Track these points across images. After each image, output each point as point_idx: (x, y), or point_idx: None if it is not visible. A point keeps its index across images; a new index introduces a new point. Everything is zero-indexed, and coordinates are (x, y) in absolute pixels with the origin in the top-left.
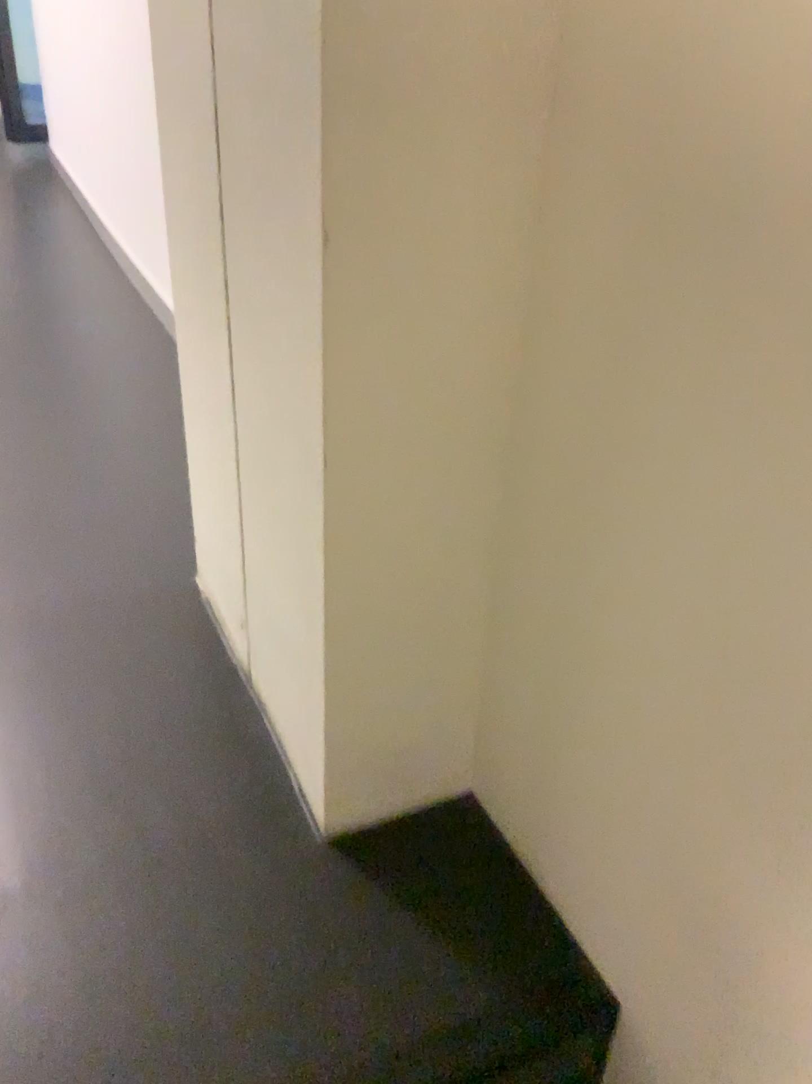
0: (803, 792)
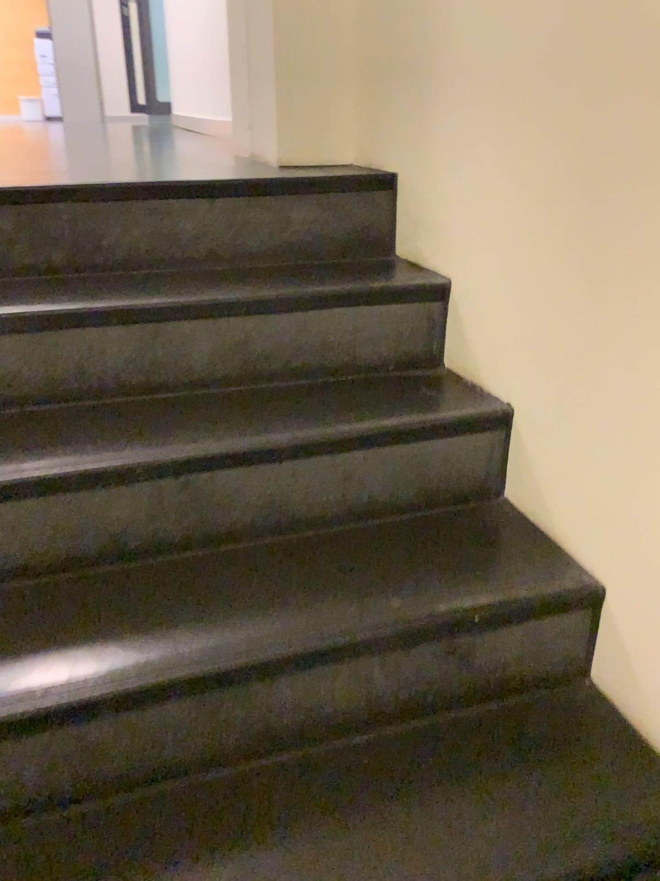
0: None
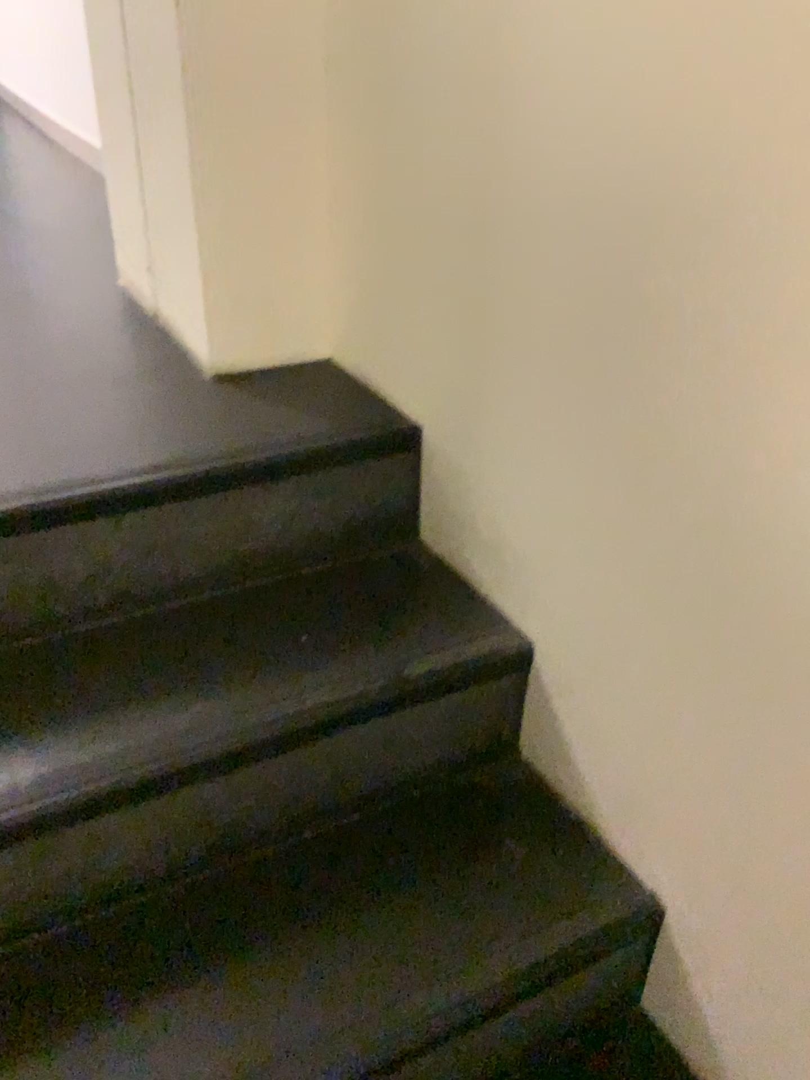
0: (480, 120)
